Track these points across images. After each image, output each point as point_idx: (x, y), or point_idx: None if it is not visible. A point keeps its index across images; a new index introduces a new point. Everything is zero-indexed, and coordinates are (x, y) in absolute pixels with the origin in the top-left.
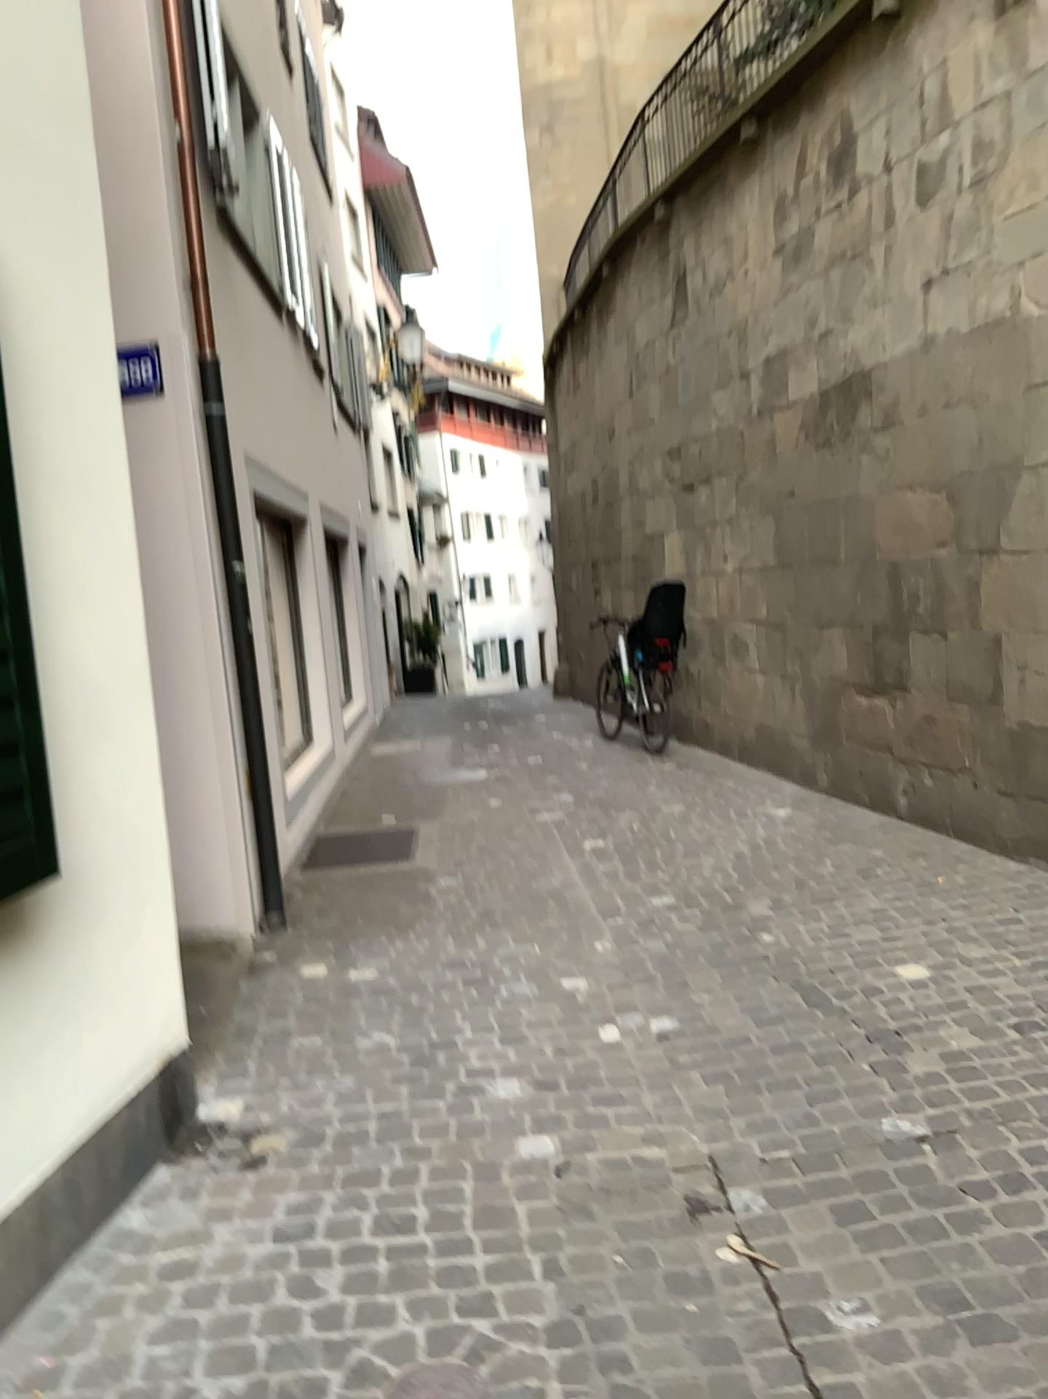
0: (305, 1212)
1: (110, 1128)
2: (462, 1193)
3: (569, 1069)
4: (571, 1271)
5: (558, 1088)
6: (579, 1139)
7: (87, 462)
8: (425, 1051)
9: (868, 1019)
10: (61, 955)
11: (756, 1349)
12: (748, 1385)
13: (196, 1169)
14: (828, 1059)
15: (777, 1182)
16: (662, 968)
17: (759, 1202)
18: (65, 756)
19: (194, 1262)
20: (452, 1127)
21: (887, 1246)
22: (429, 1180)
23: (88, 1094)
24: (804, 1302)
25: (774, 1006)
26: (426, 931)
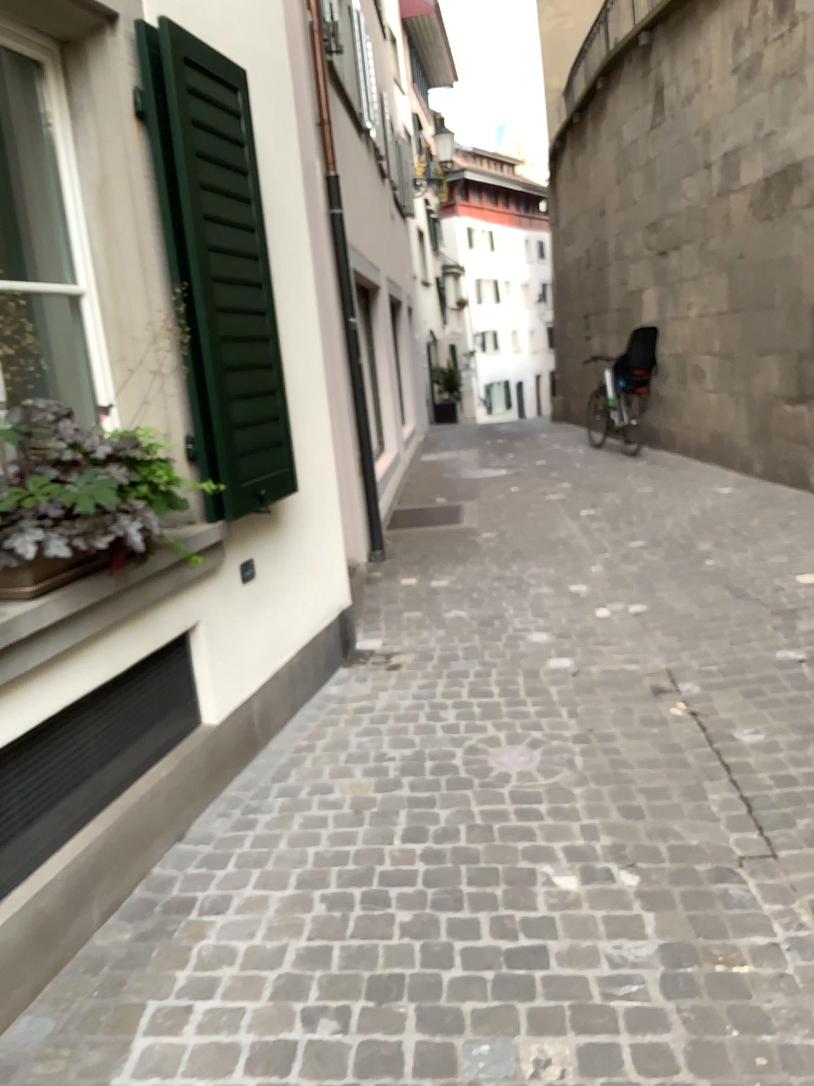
0: (429, 688)
1: (317, 641)
2: (518, 681)
3: (578, 628)
4: (584, 714)
5: (572, 637)
6: (586, 659)
7: (293, 252)
8: (487, 619)
9: (772, 603)
10: (292, 540)
11: (690, 746)
12: (685, 758)
13: (362, 670)
14: (744, 623)
15: (707, 679)
16: (636, 579)
17: (695, 687)
18: (290, 427)
19: (372, 706)
20: (509, 653)
21: (771, 705)
22: (498, 675)
23: (306, 620)
24: (719, 728)
25: (711, 597)
26: (479, 559)
